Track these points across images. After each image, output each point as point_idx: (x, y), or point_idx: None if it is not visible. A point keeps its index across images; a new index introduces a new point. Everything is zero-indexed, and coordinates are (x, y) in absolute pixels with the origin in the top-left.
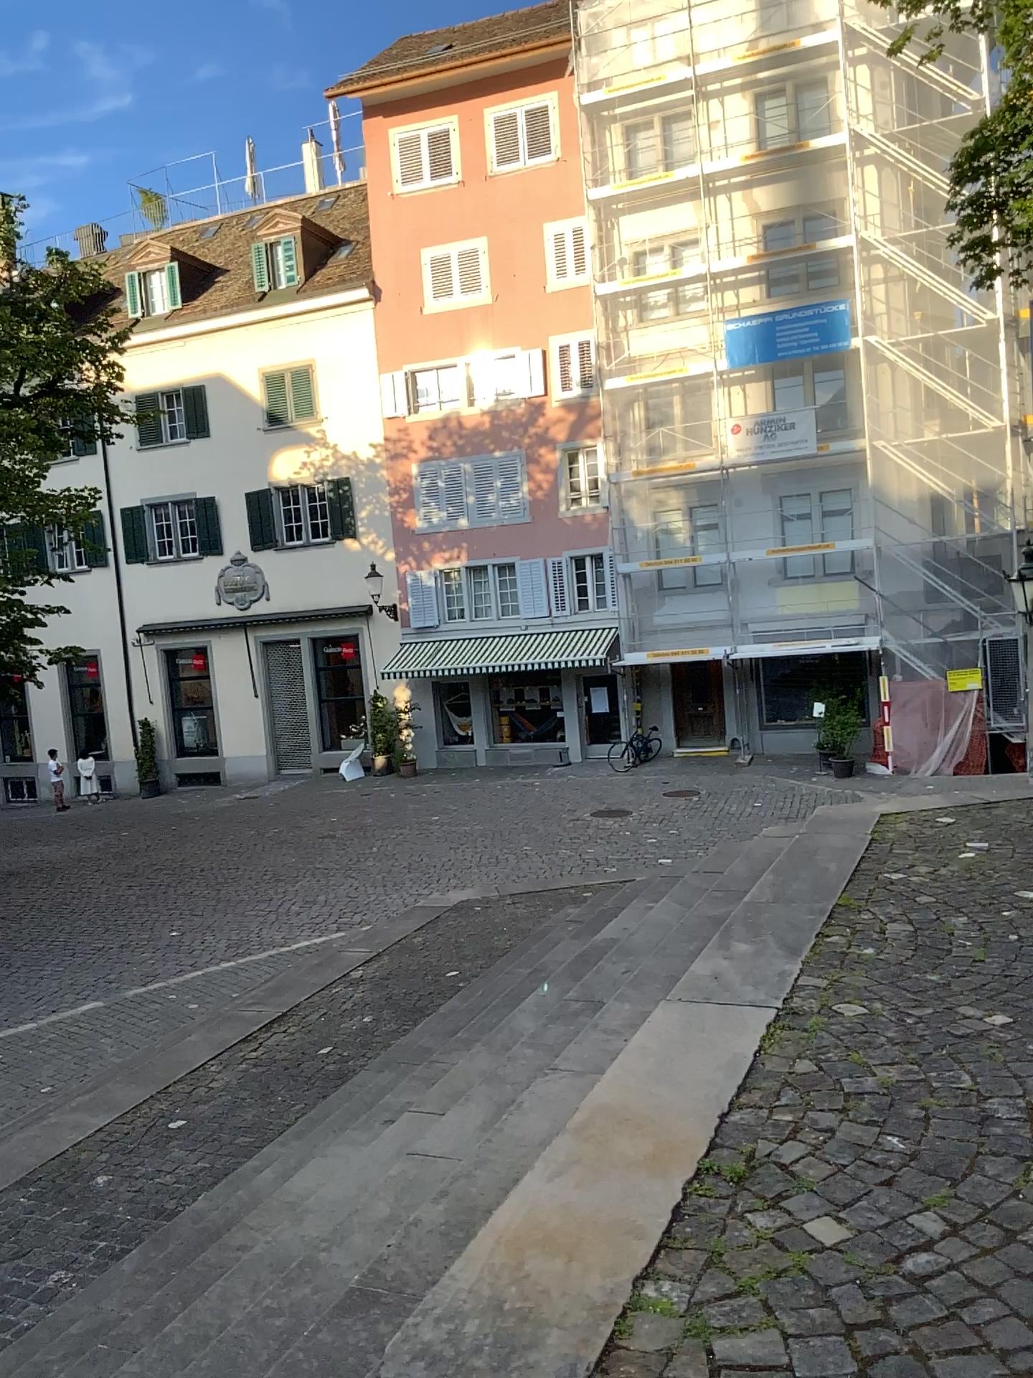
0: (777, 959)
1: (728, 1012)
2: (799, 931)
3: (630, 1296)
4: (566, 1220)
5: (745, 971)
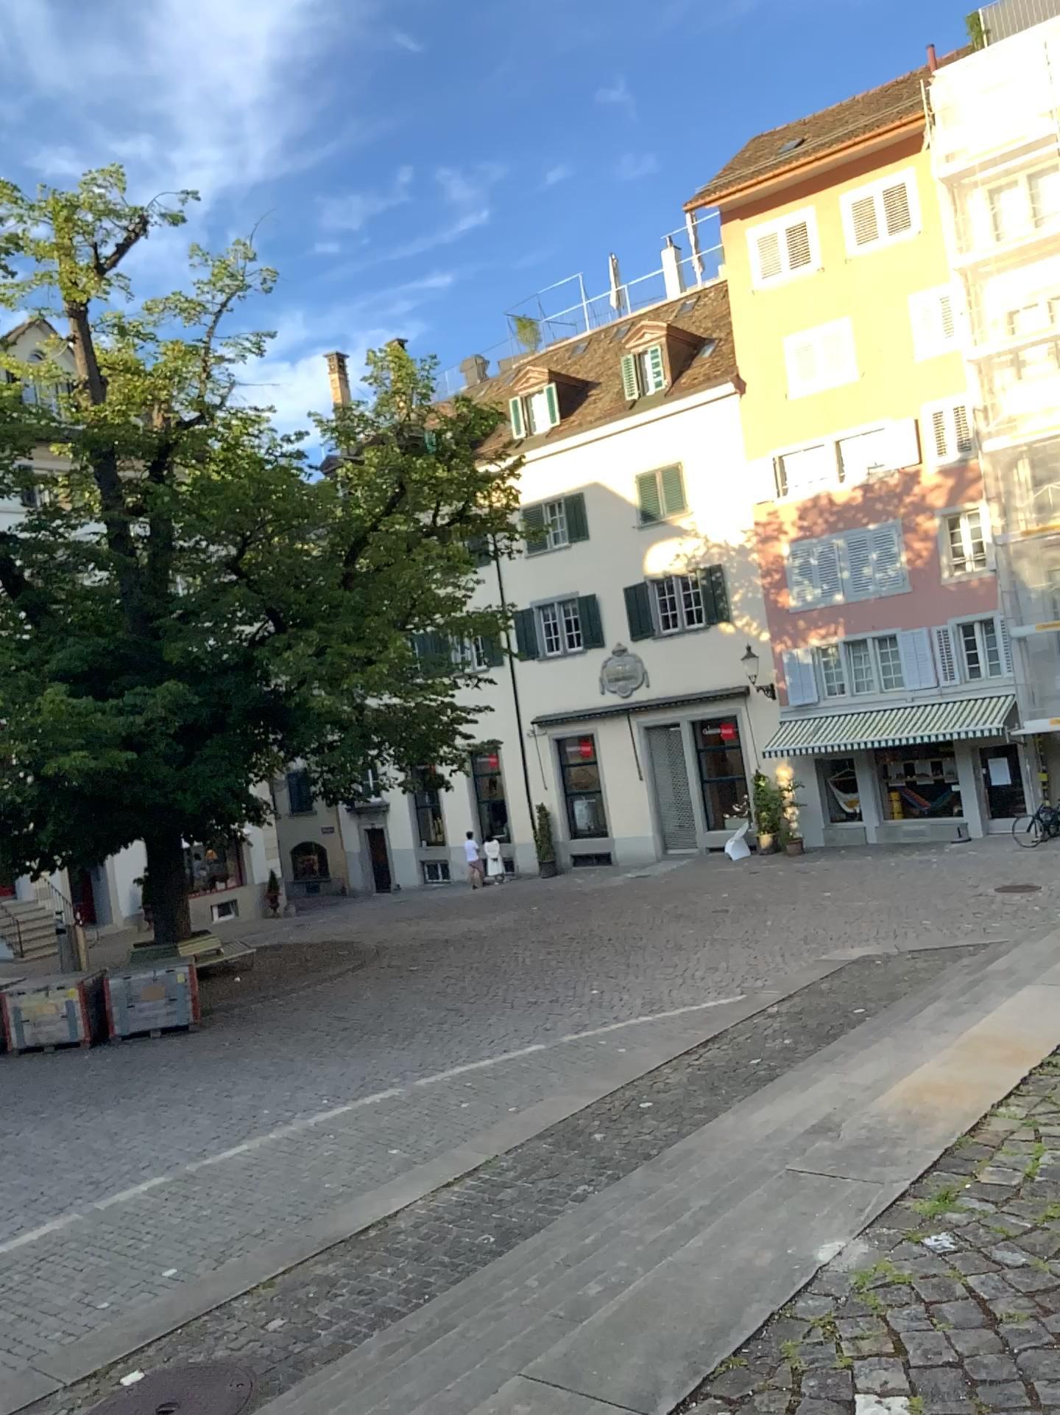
0: None
1: None
2: None
3: (988, 1109)
4: (949, 1082)
5: None
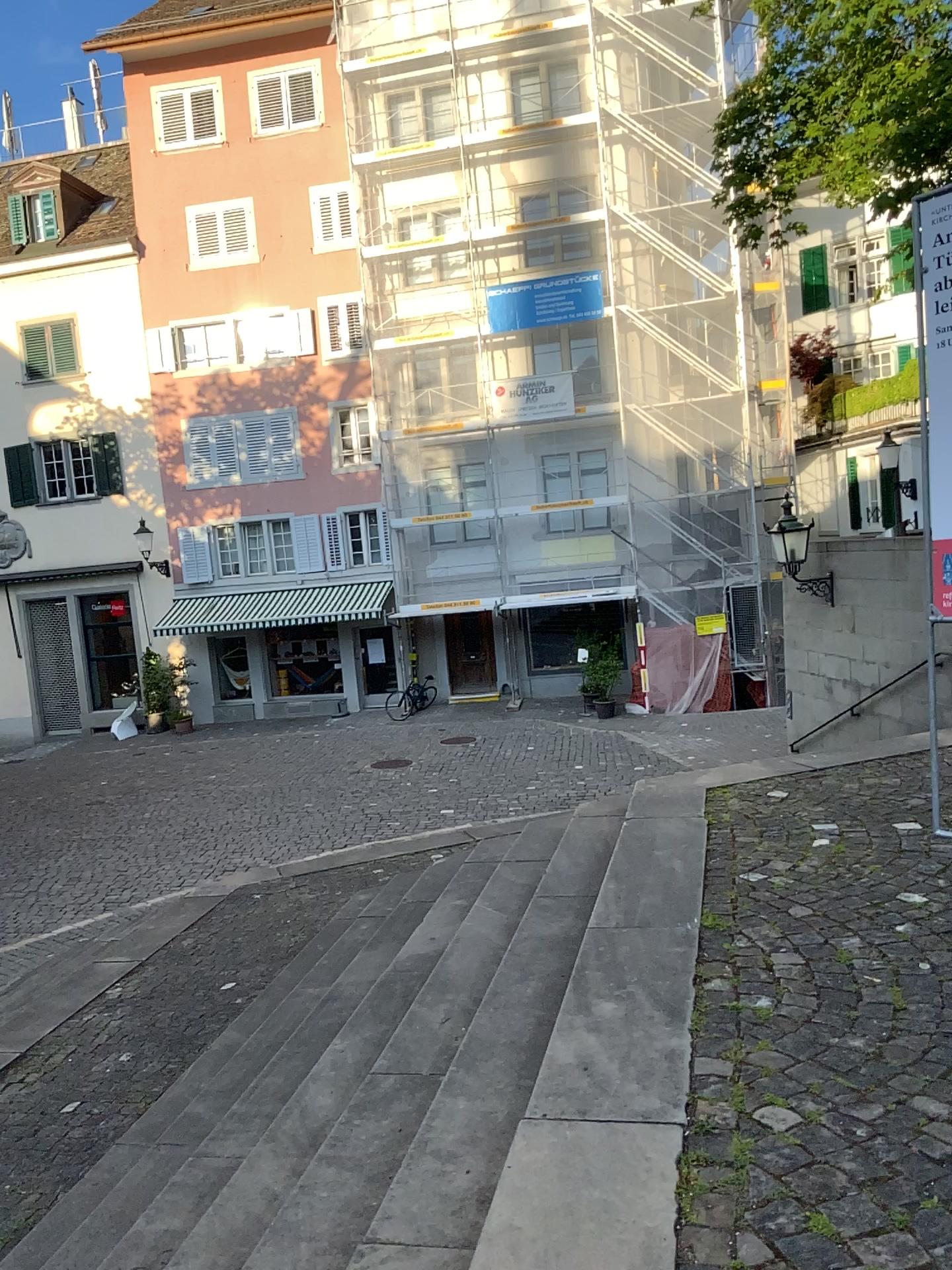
0: (655, 1024)
1: (618, 1138)
2: (666, 969)
3: None
4: None
5: (618, 1046)
